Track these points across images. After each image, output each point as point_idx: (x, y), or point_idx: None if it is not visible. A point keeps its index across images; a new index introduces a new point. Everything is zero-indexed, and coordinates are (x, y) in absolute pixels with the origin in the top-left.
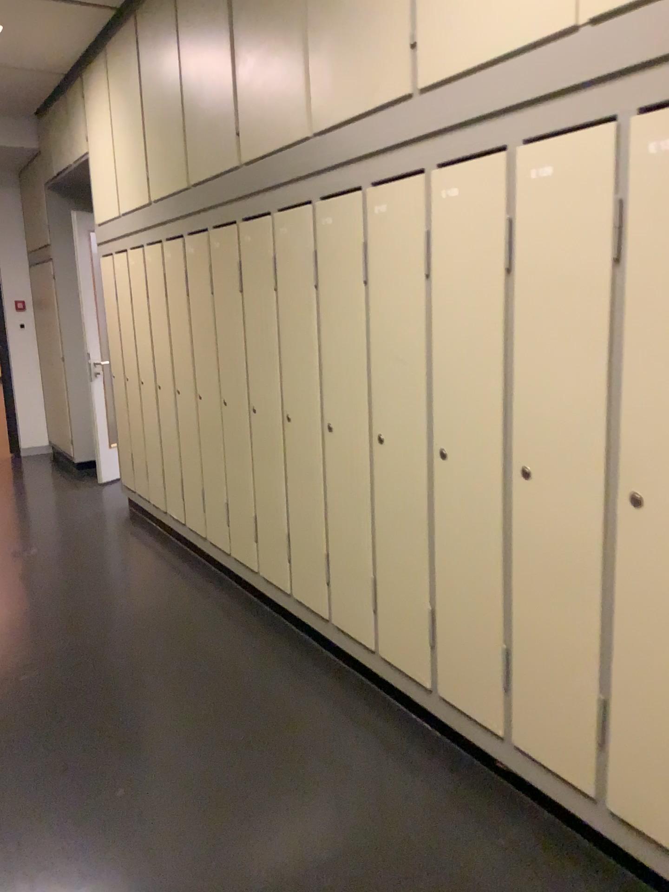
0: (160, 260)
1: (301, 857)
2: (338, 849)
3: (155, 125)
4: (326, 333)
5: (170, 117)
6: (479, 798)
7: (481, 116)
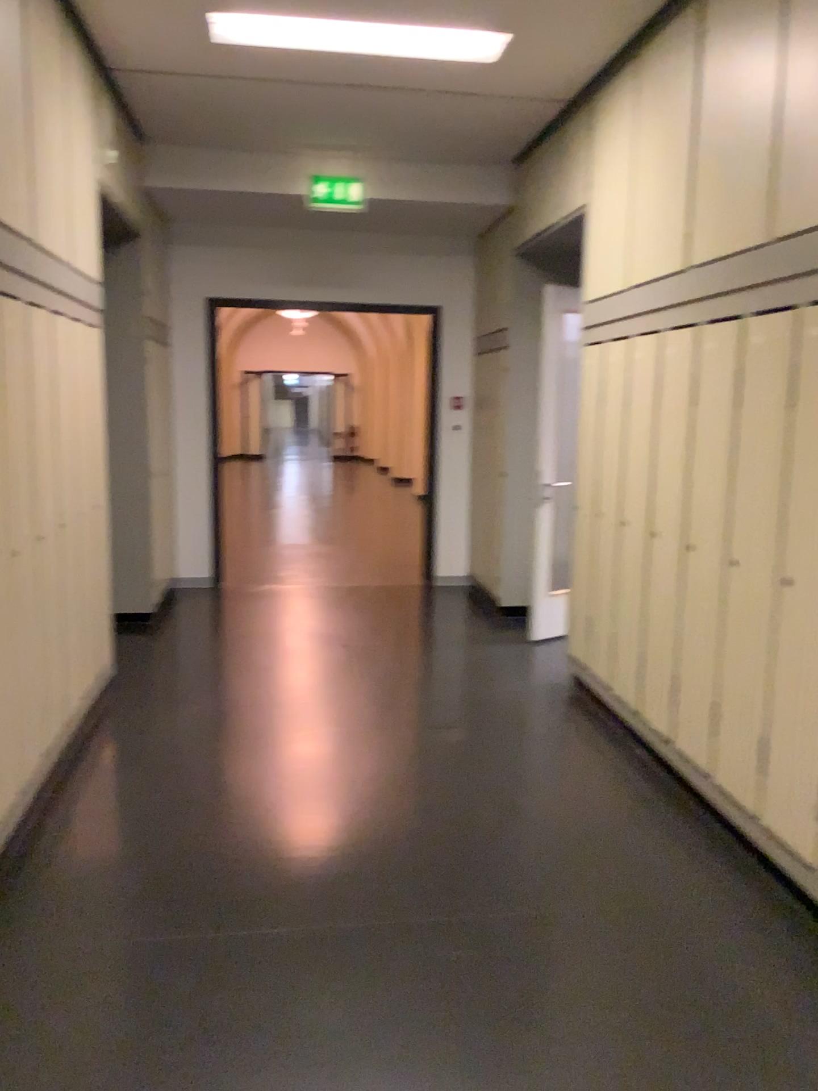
0: (691, 352)
1: None
2: None
3: (717, 154)
4: None
5: (750, 139)
6: None
7: None
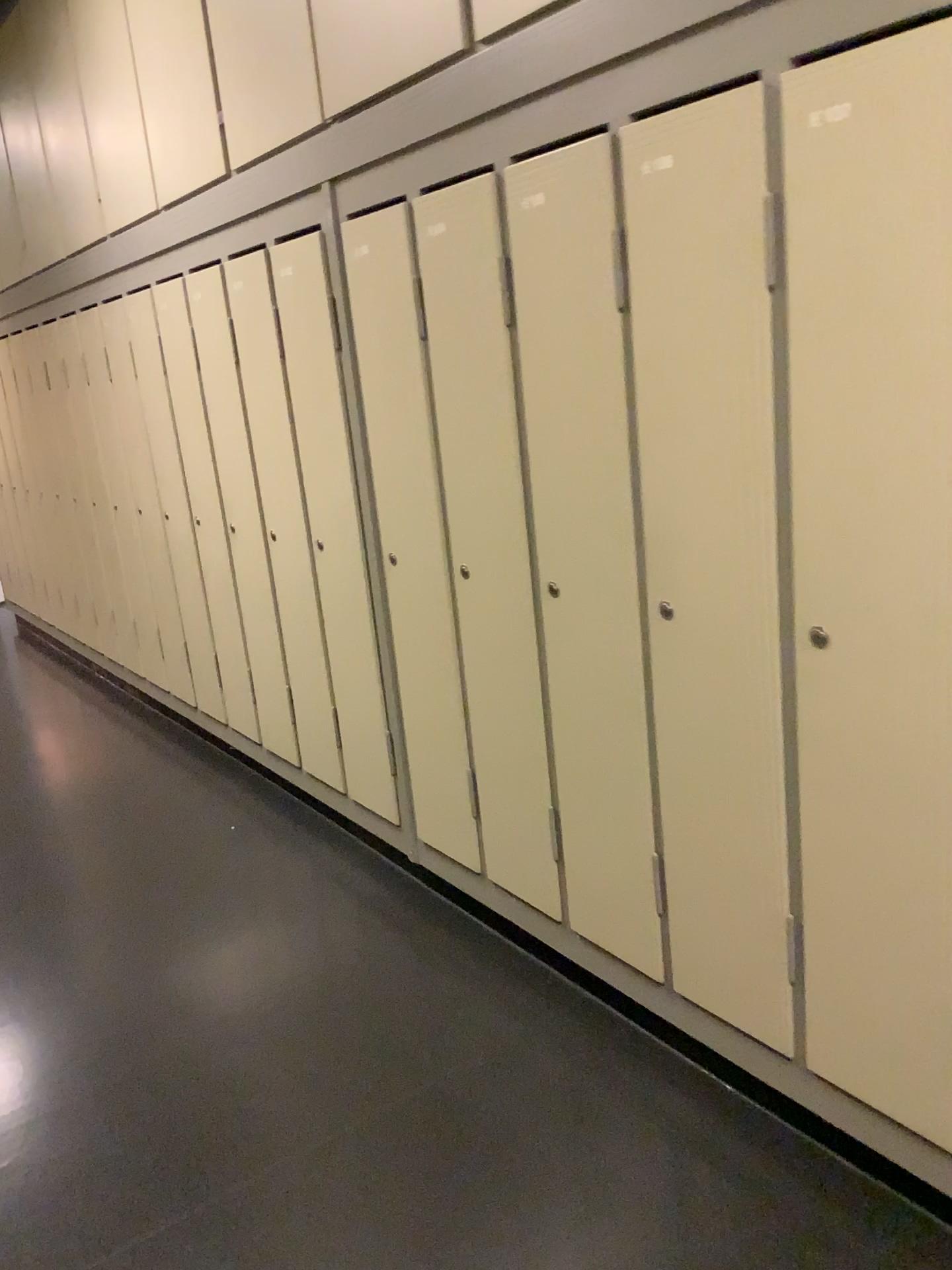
0: None
1: (54, 805)
2: (84, 800)
3: None
4: (100, 423)
5: None
6: (203, 769)
7: (137, 258)
